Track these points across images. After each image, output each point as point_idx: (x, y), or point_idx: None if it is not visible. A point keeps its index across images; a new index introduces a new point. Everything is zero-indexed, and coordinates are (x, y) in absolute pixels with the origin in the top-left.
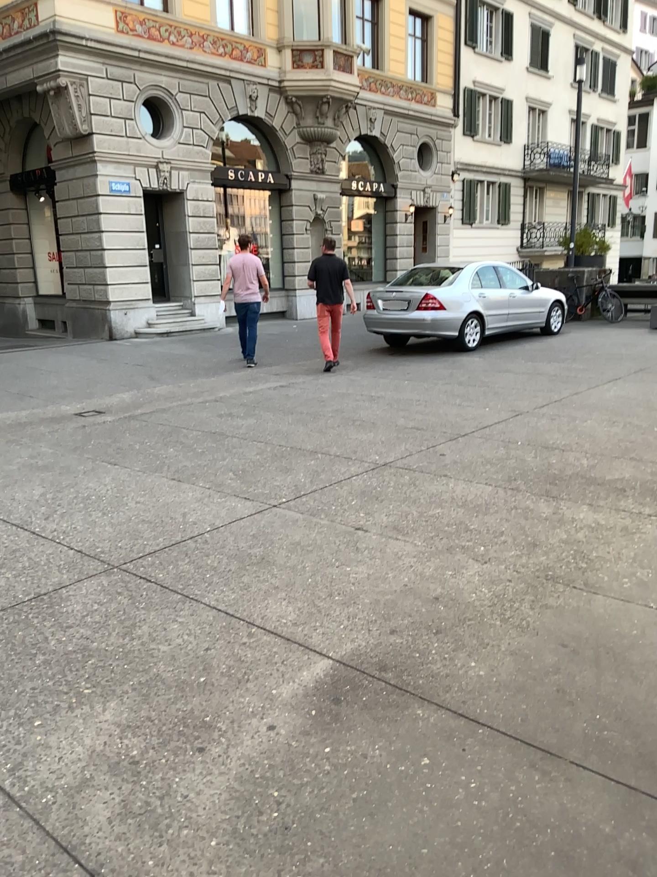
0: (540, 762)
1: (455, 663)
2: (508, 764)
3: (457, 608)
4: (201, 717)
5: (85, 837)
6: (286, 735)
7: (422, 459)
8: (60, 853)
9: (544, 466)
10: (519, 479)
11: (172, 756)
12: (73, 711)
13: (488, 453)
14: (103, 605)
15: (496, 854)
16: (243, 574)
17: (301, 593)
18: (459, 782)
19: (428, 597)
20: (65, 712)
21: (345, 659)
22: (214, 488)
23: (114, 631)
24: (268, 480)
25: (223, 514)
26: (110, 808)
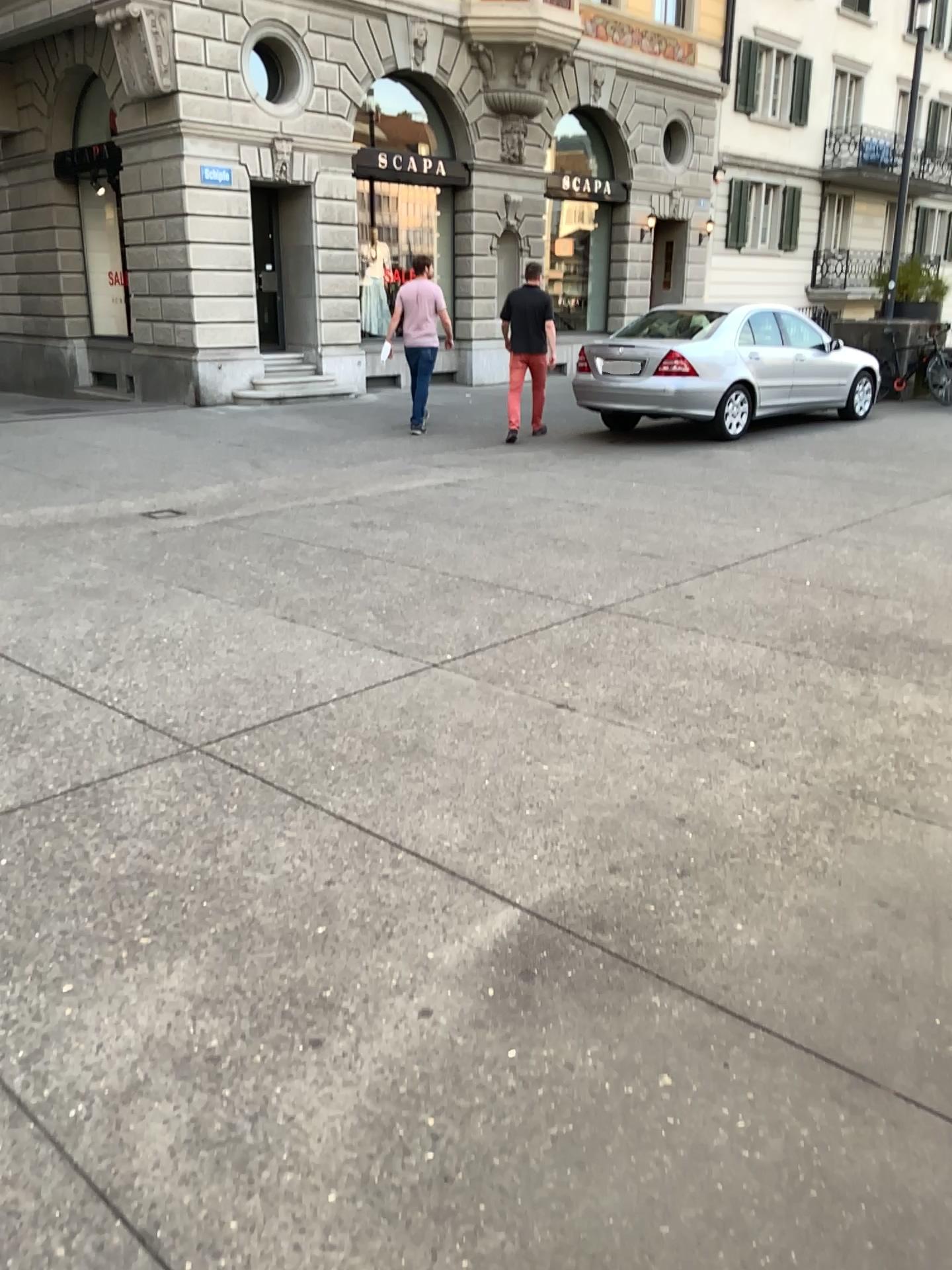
0: (847, 1096)
1: (712, 927)
2: (797, 1098)
3: (715, 839)
4: (318, 994)
5: (135, 1177)
6: (448, 1031)
7: (659, 604)
8: (96, 1201)
9: (847, 623)
10: (809, 641)
11: (272, 1054)
12: (123, 974)
13: (762, 599)
14: (174, 809)
15: (780, 1247)
16: (387, 770)
17: (473, 804)
18: (719, 1123)
19: (670, 820)
20: (111, 976)
21: (541, 912)
22: (346, 635)
23: (190, 850)
24: (426, 626)
25: (359, 676)
26: (175, 1134)
